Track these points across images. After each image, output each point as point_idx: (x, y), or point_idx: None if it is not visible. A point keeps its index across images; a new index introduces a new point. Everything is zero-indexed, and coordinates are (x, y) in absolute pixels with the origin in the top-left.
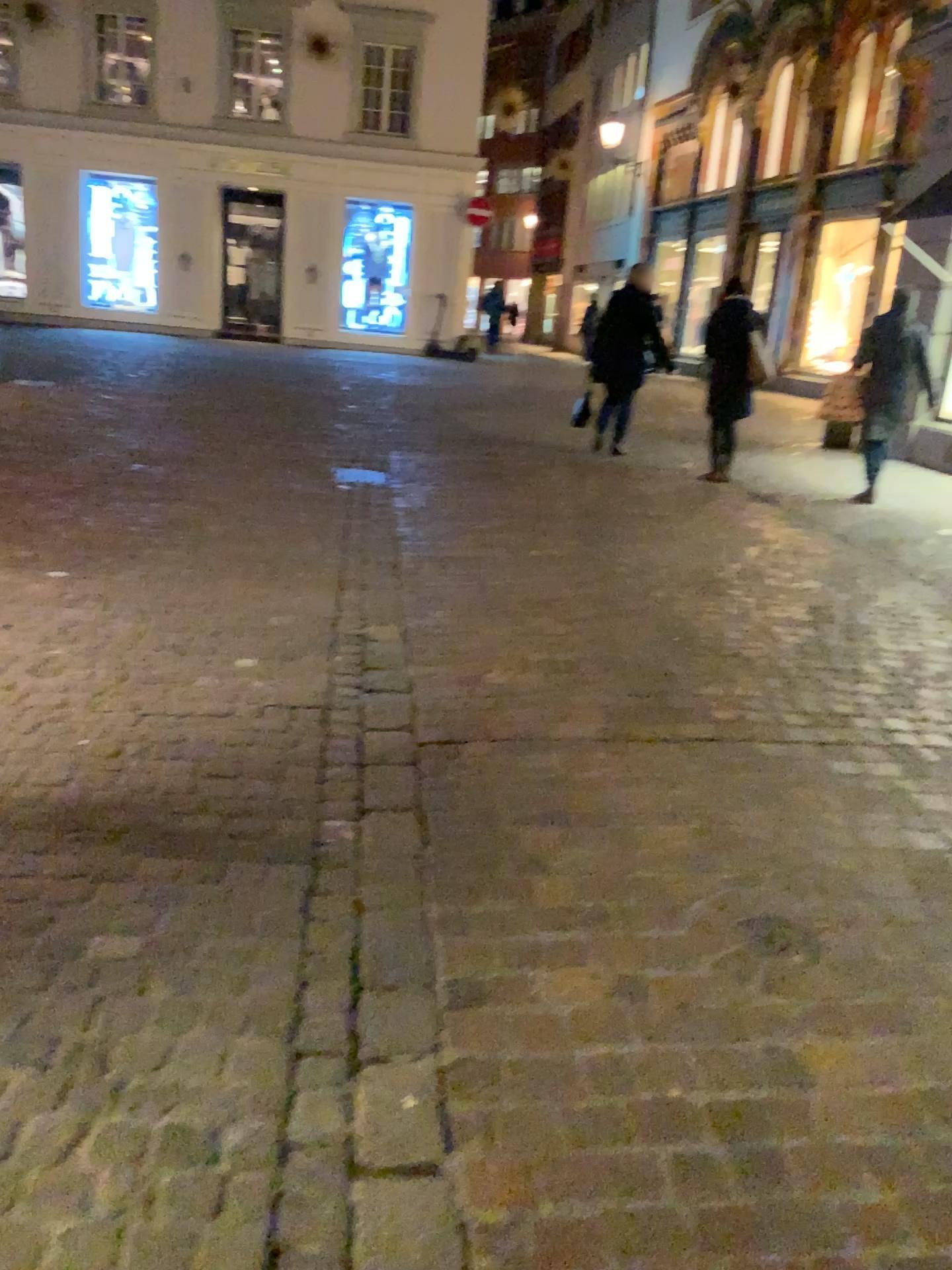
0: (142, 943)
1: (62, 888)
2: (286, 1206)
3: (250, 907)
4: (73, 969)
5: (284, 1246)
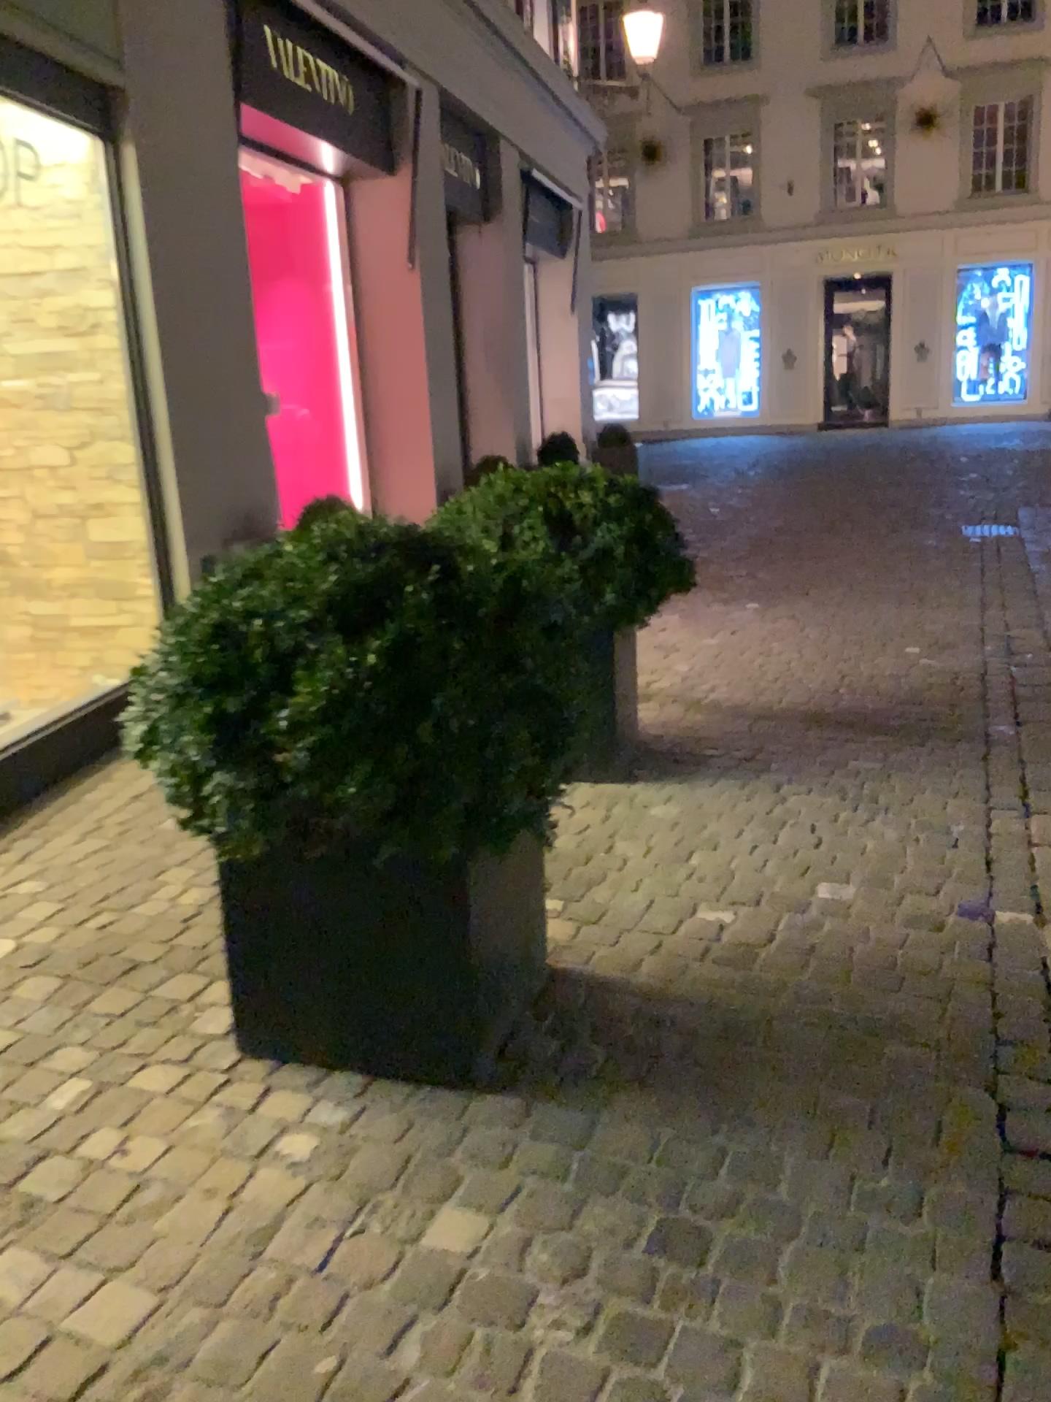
0: (884, 761)
1: (828, 739)
2: (994, 845)
3: (947, 755)
4: (847, 767)
5: (995, 854)
